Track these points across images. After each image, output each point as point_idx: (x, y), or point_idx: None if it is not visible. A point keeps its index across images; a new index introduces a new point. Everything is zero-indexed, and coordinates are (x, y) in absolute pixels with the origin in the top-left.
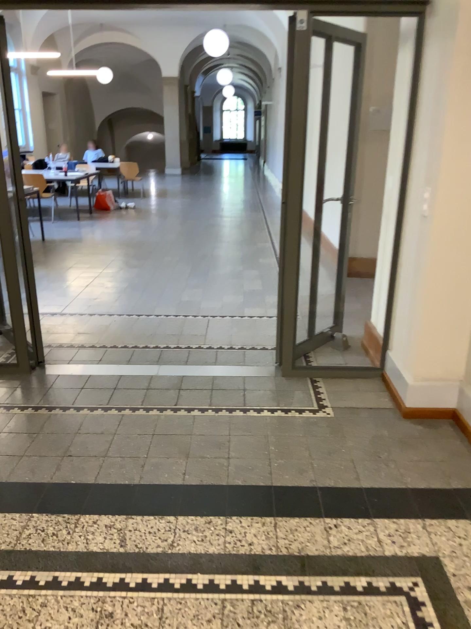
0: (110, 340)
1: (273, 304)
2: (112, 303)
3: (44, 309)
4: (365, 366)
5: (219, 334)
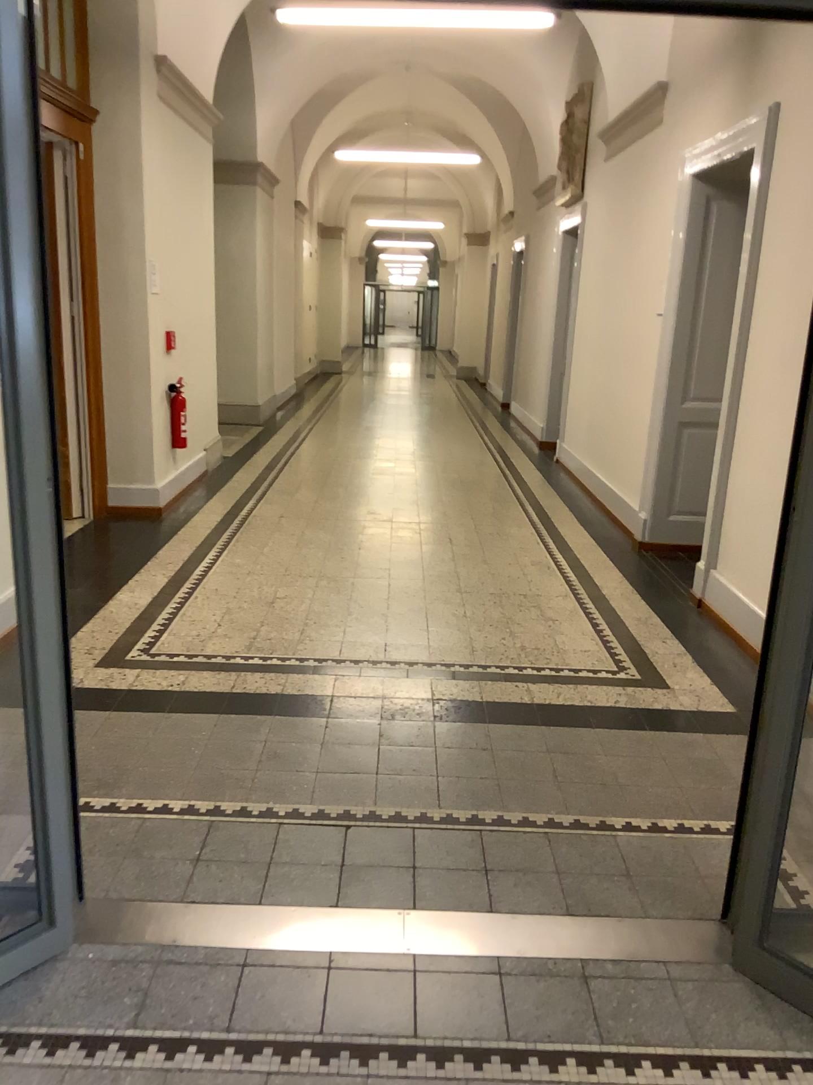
0: None
1: None
2: None
3: None
4: None
5: None
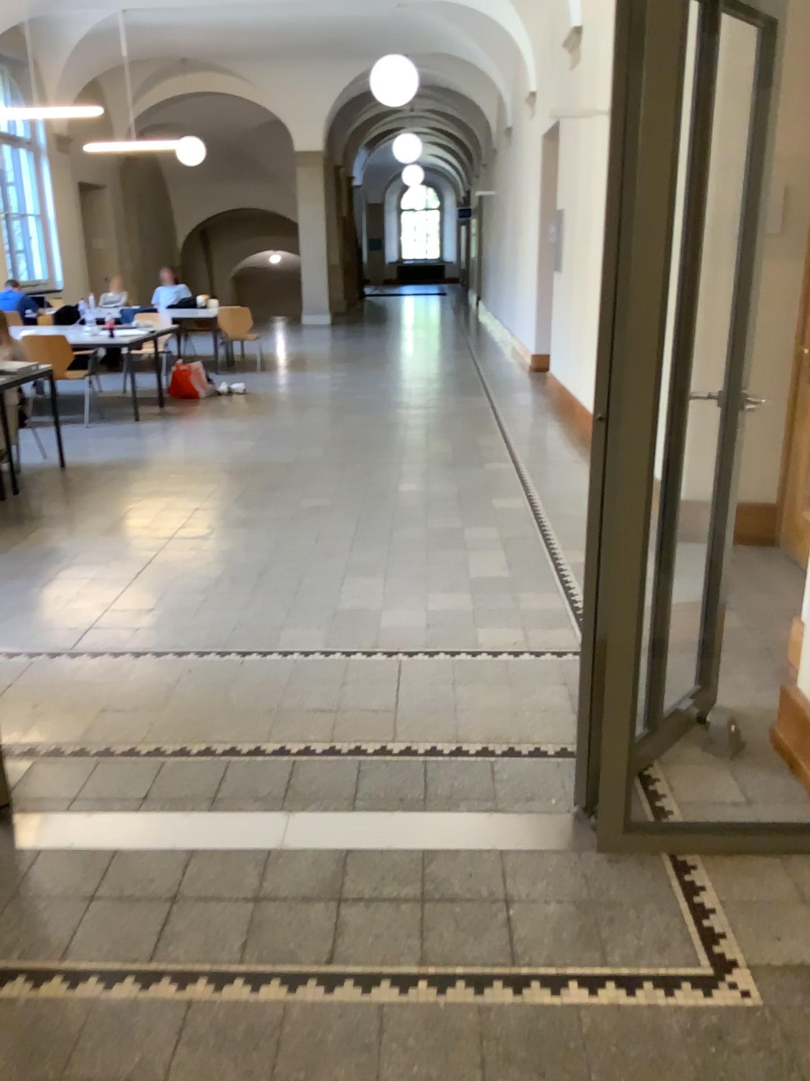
0: (175, 733)
1: (541, 620)
2: (186, 624)
3: (35, 642)
4: (804, 819)
5: (429, 710)
